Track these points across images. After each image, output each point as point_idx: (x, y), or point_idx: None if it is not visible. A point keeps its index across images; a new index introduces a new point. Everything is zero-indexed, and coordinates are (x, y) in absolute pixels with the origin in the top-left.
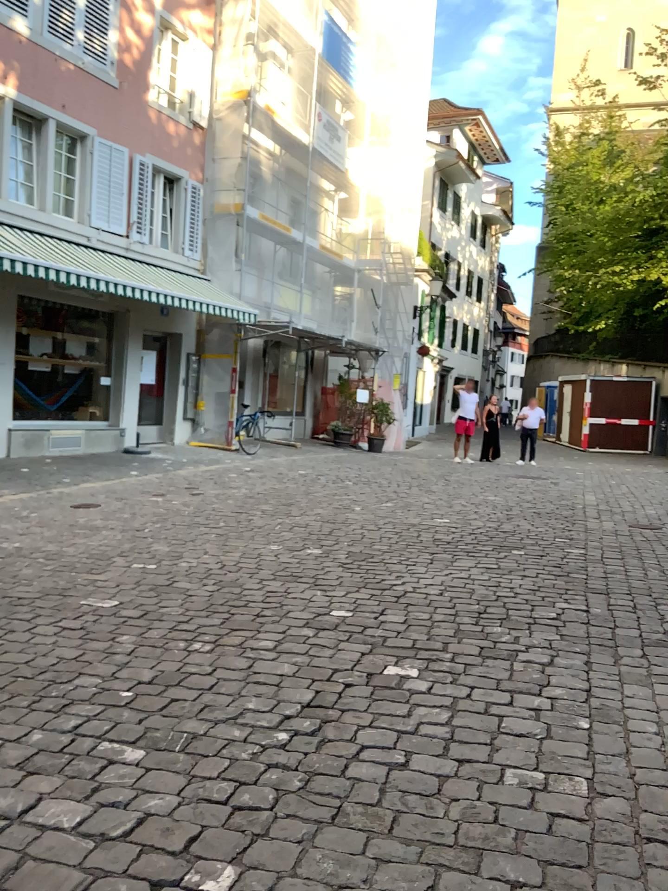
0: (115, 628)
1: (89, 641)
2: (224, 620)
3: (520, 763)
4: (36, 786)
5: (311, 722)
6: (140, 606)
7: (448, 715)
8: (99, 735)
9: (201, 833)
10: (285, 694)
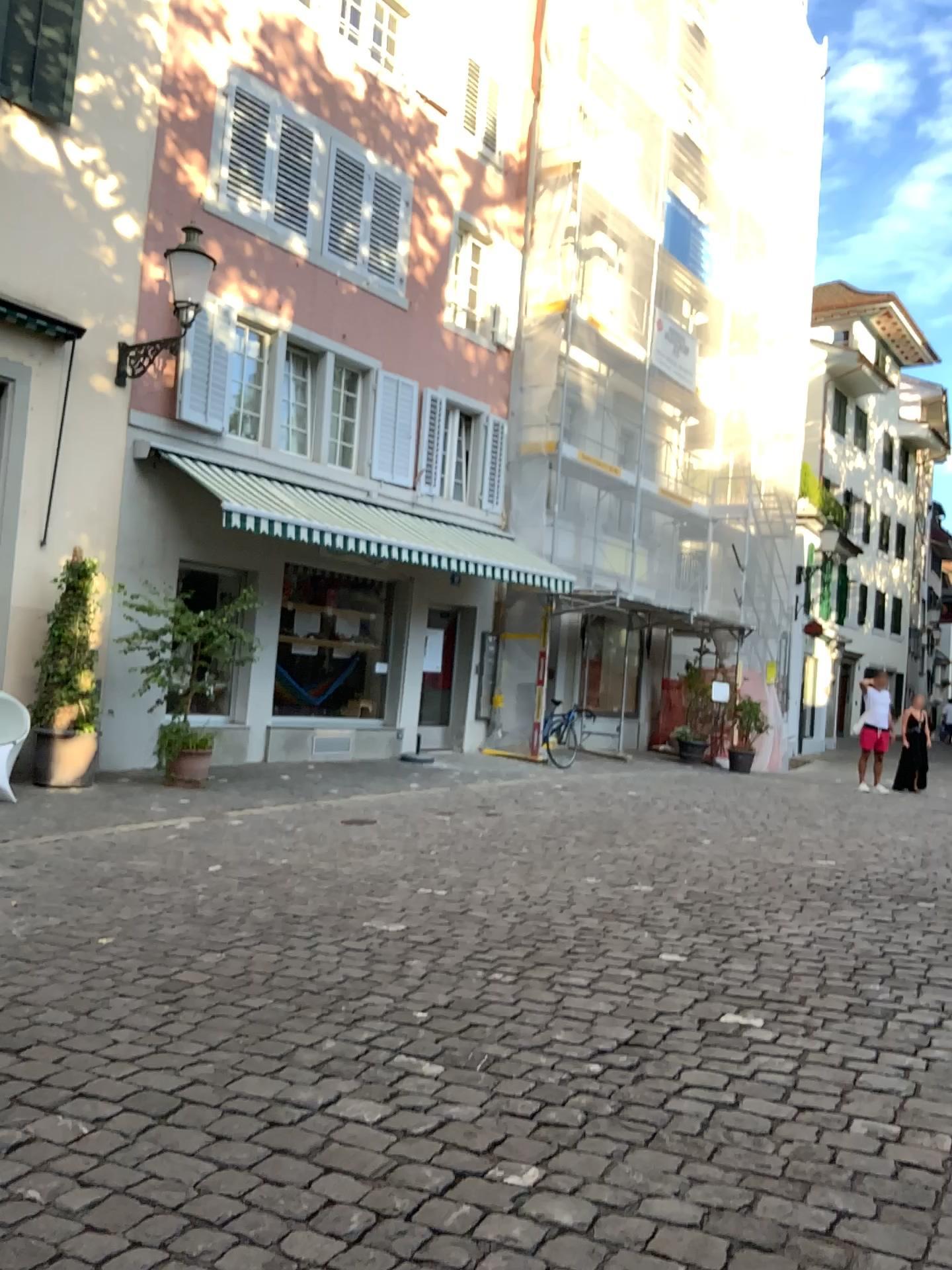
0: (404, 951)
1: (377, 961)
2: (530, 950)
3: (871, 1110)
4: (336, 1083)
5: (627, 1053)
6: (432, 930)
7: (791, 1061)
8: (396, 1046)
9: (505, 1135)
10: (600, 1026)
